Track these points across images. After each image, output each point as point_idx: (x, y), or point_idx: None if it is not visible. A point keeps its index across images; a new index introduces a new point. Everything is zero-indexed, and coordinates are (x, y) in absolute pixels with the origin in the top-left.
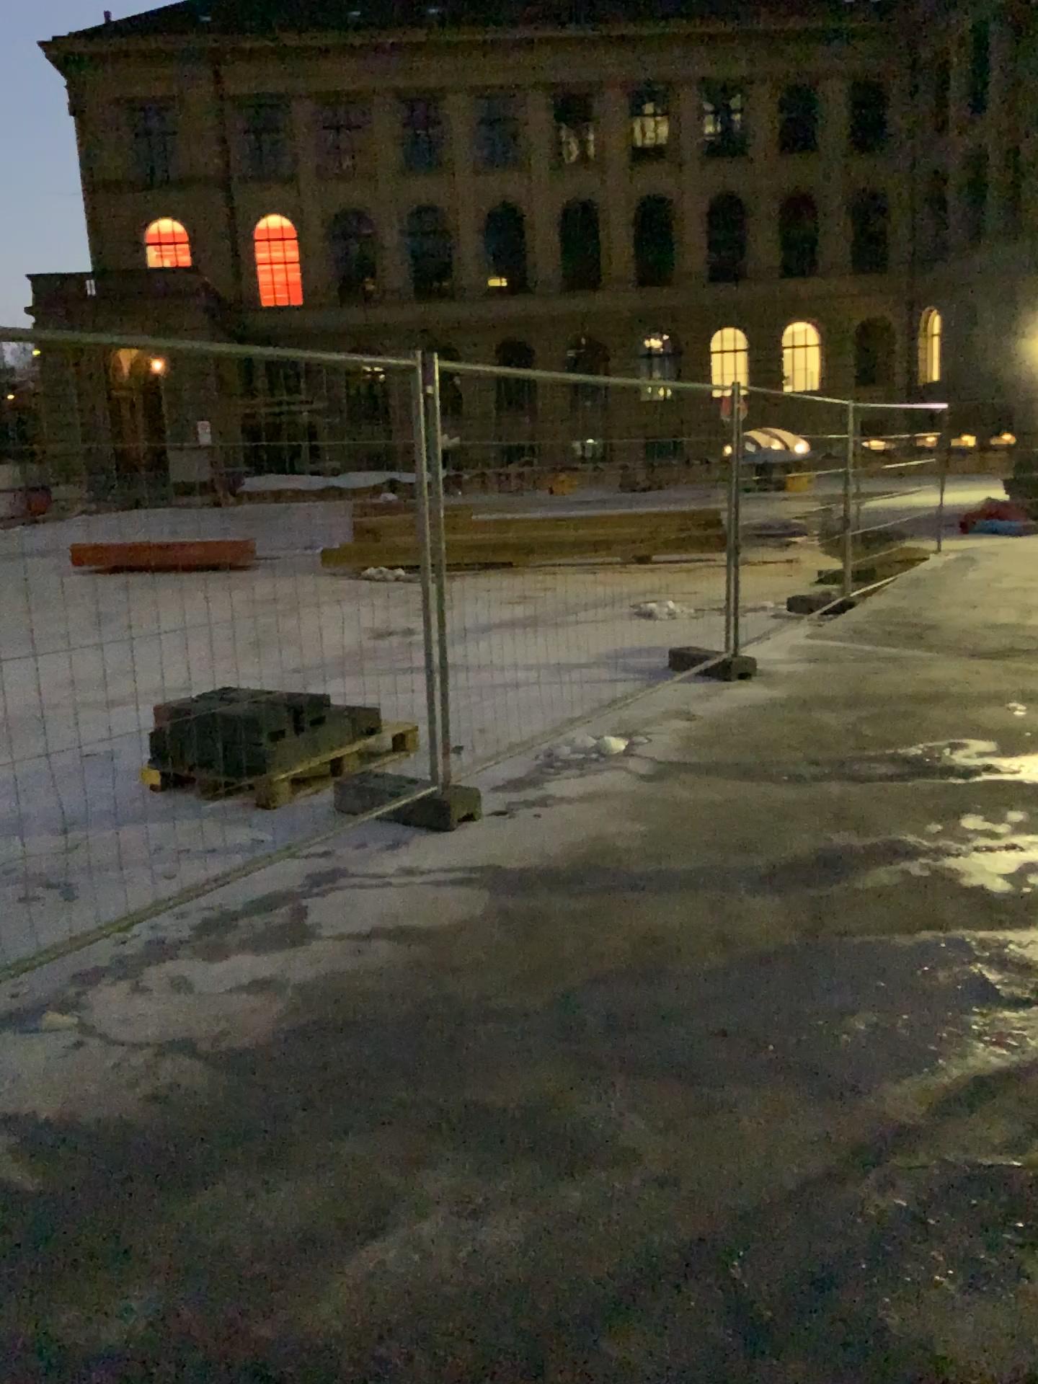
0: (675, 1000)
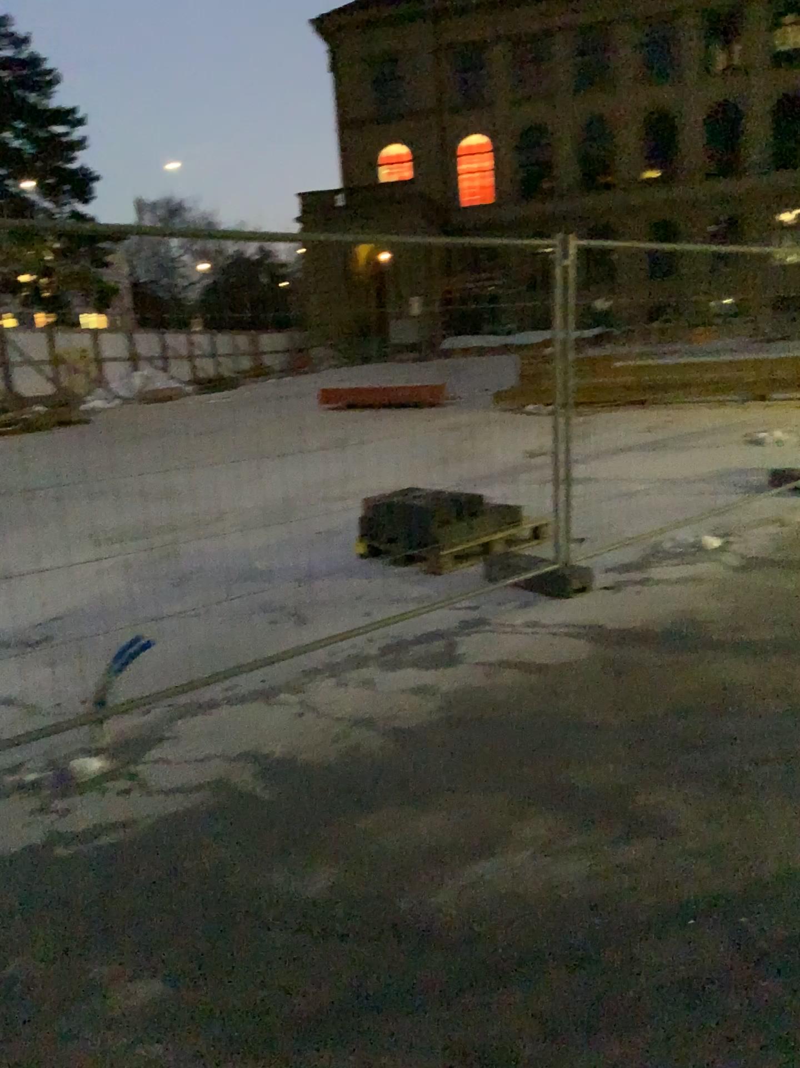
0: (750, 729)
